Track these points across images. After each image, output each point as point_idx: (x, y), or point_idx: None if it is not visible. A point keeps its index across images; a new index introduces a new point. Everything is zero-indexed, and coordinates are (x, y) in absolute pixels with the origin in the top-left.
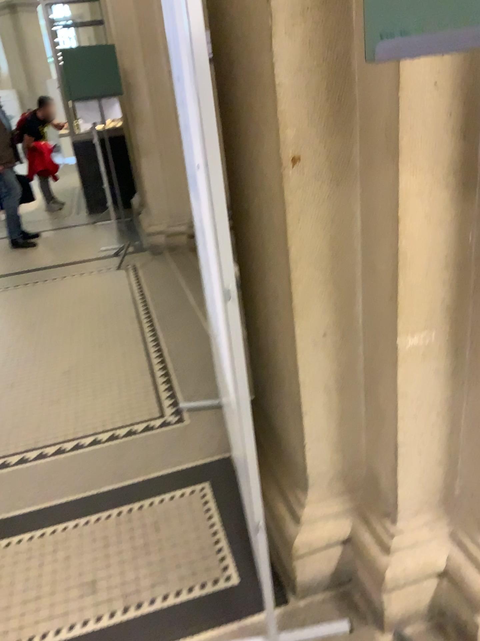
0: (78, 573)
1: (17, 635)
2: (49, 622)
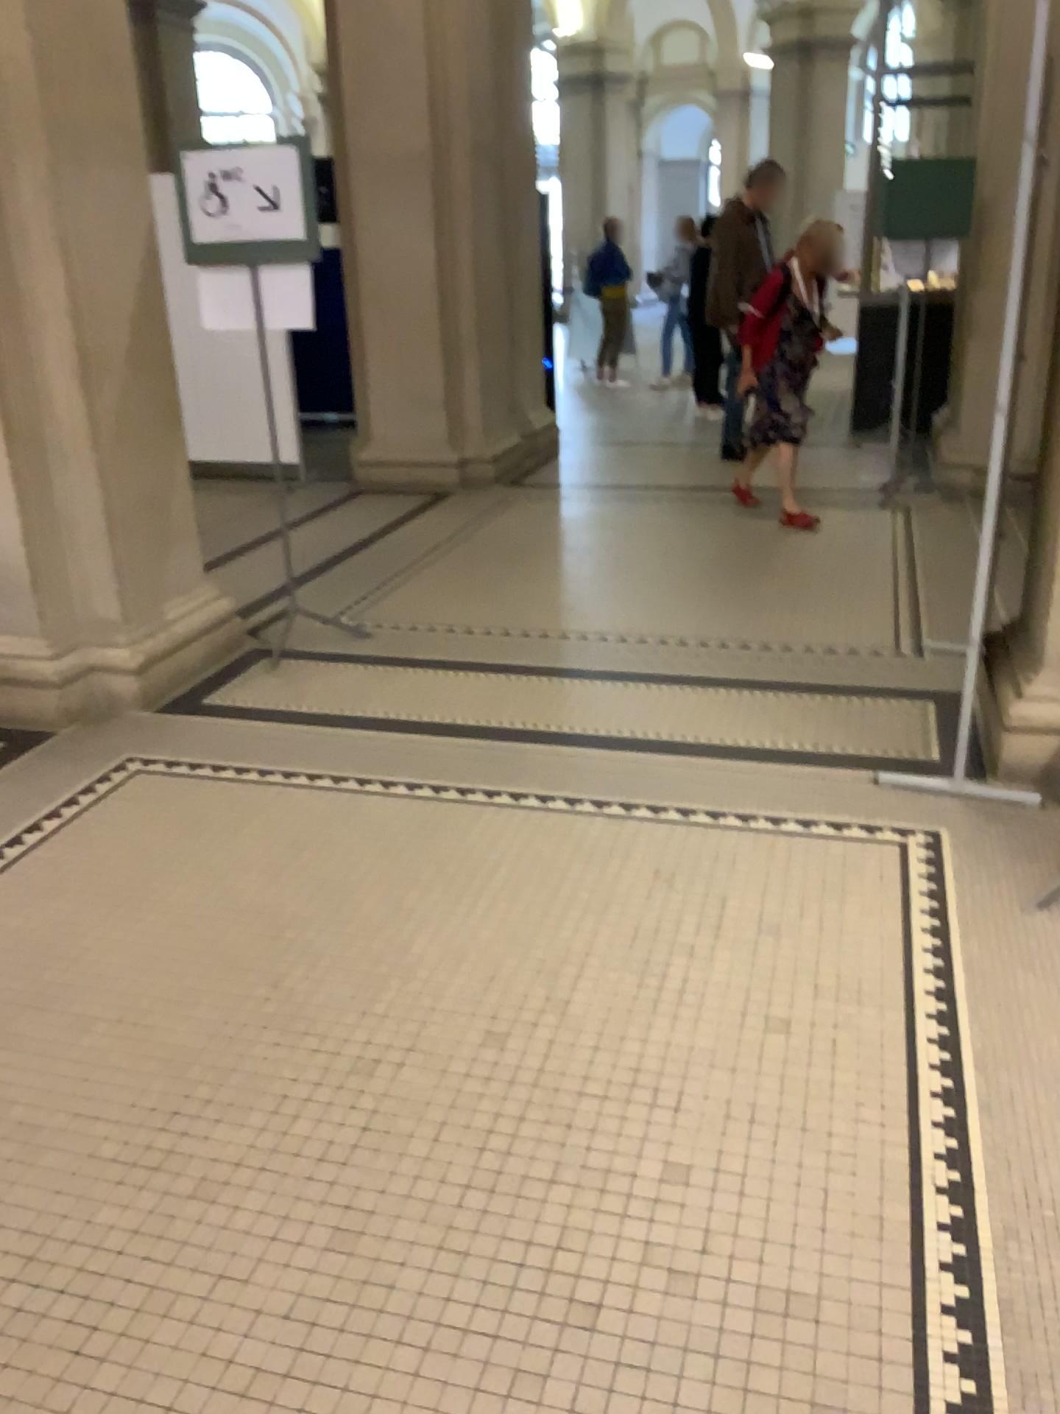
0: (769, 716)
1: (709, 729)
2: (738, 730)
